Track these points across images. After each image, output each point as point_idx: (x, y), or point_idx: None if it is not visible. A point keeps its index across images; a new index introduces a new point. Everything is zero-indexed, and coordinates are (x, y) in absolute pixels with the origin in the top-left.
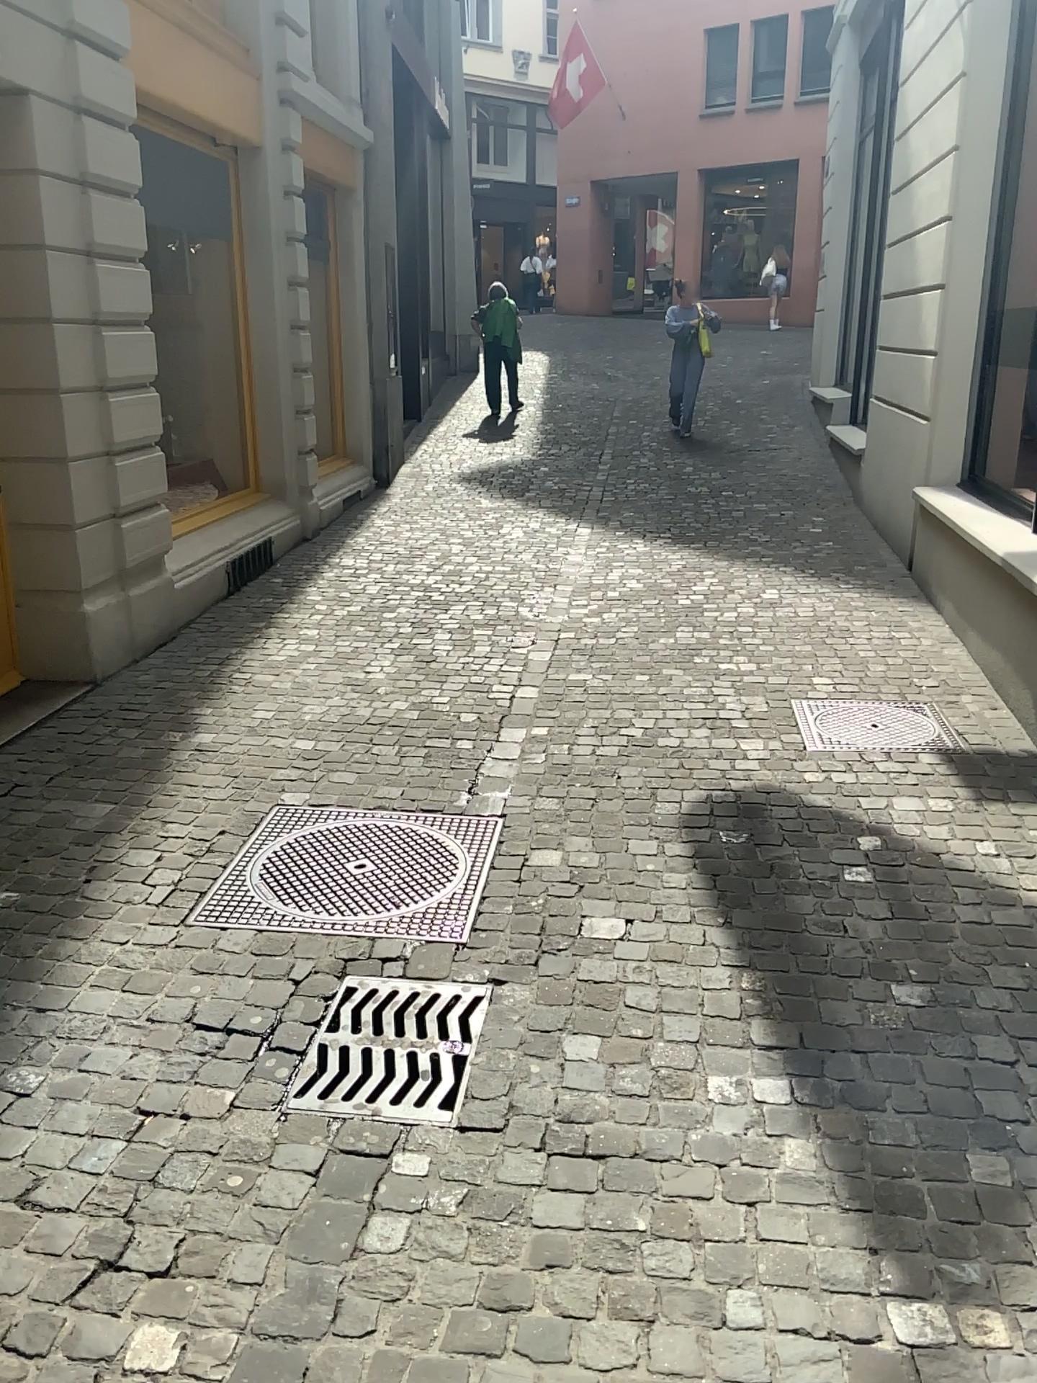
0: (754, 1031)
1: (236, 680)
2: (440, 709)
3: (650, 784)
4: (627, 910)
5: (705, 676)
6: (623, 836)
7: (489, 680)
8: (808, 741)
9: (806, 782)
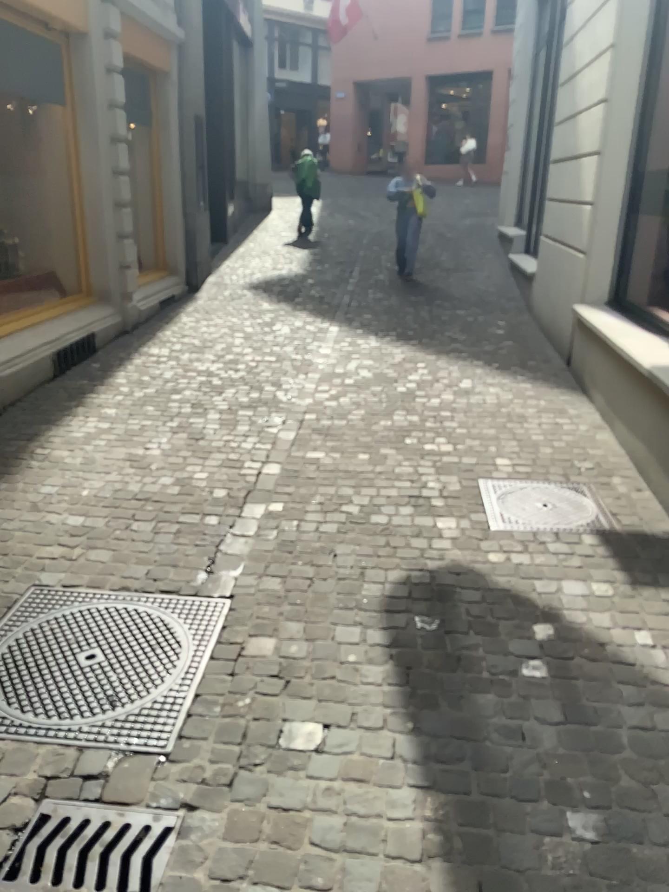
0: (434, 884)
1: (37, 456)
2: (196, 487)
3: (360, 565)
4: (326, 712)
5: (411, 458)
6: (331, 621)
7: (241, 458)
8: (492, 522)
9: (490, 563)
